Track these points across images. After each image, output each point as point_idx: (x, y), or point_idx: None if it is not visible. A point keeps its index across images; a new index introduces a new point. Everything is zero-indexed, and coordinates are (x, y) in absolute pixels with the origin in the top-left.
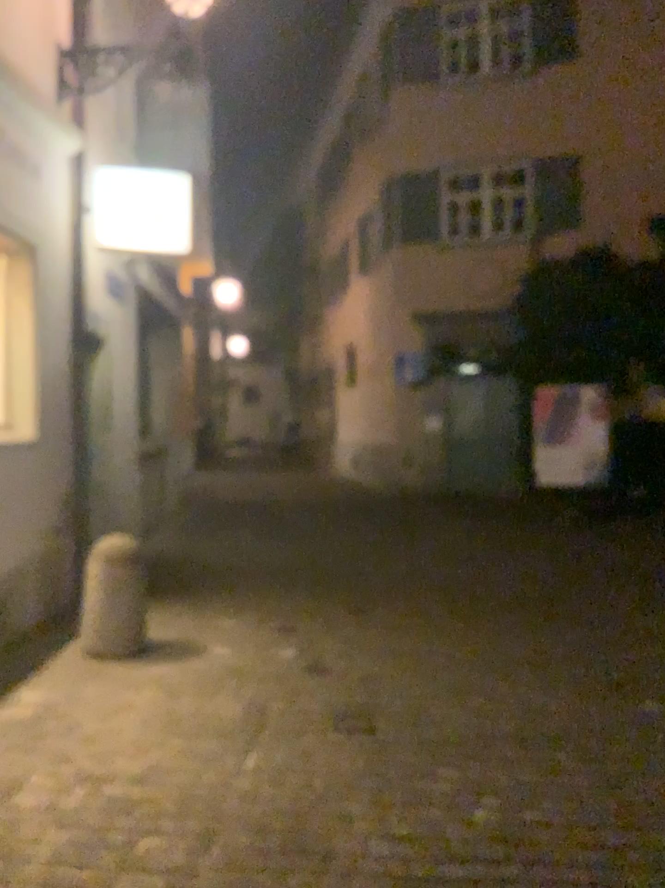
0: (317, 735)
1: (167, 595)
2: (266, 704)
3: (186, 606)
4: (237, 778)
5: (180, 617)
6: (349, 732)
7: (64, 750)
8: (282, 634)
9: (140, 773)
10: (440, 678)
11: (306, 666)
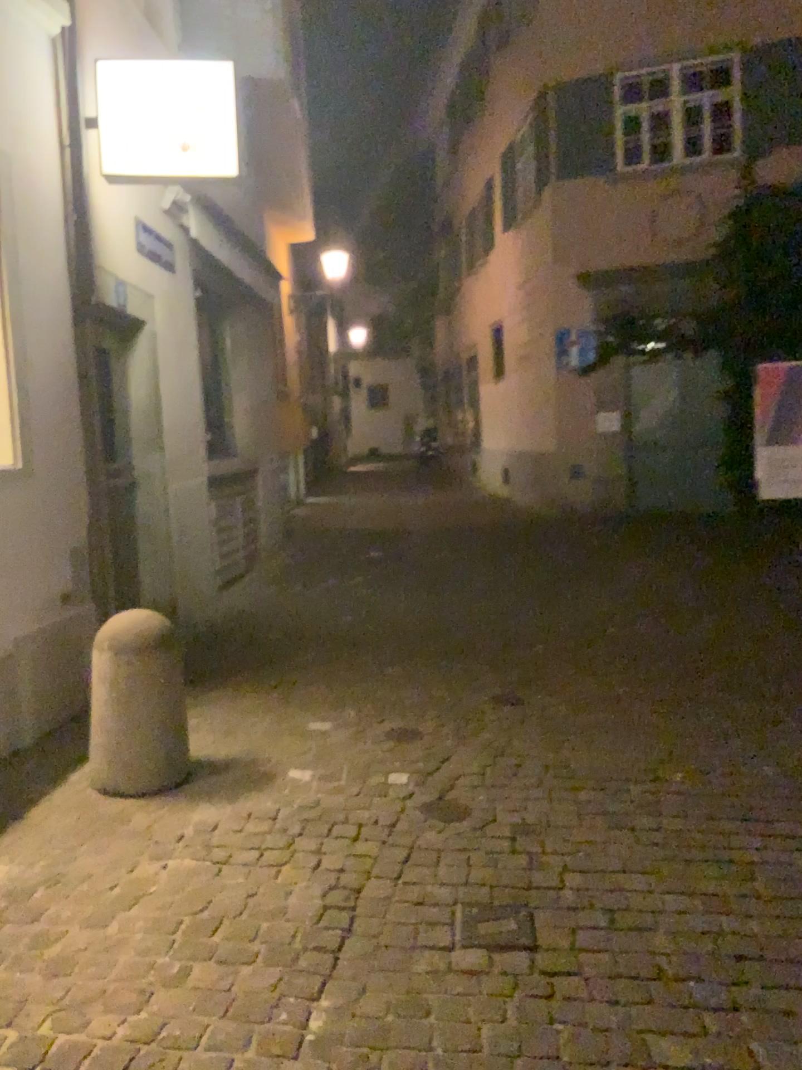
0: (436, 956)
1: (237, 679)
2: (357, 889)
3: (261, 698)
4: (288, 1067)
5: (249, 716)
6: (491, 952)
7: (9, 995)
8: (394, 746)
9: (121, 1055)
10: (639, 829)
11: (426, 808)
